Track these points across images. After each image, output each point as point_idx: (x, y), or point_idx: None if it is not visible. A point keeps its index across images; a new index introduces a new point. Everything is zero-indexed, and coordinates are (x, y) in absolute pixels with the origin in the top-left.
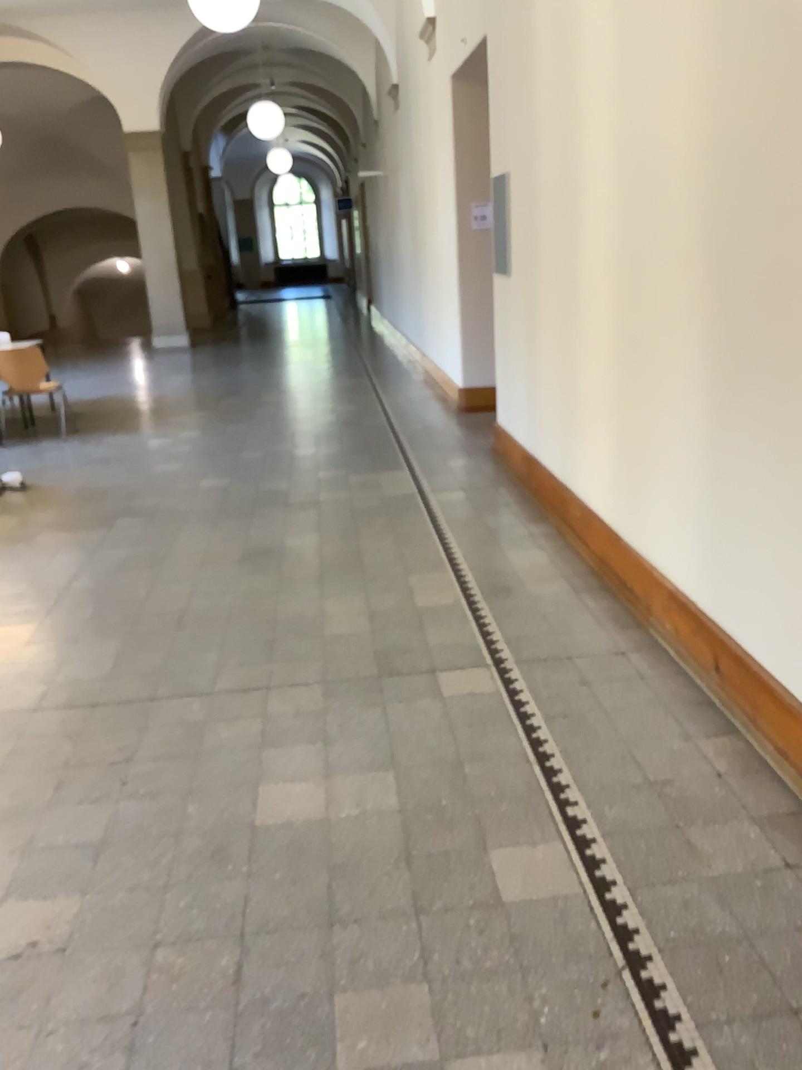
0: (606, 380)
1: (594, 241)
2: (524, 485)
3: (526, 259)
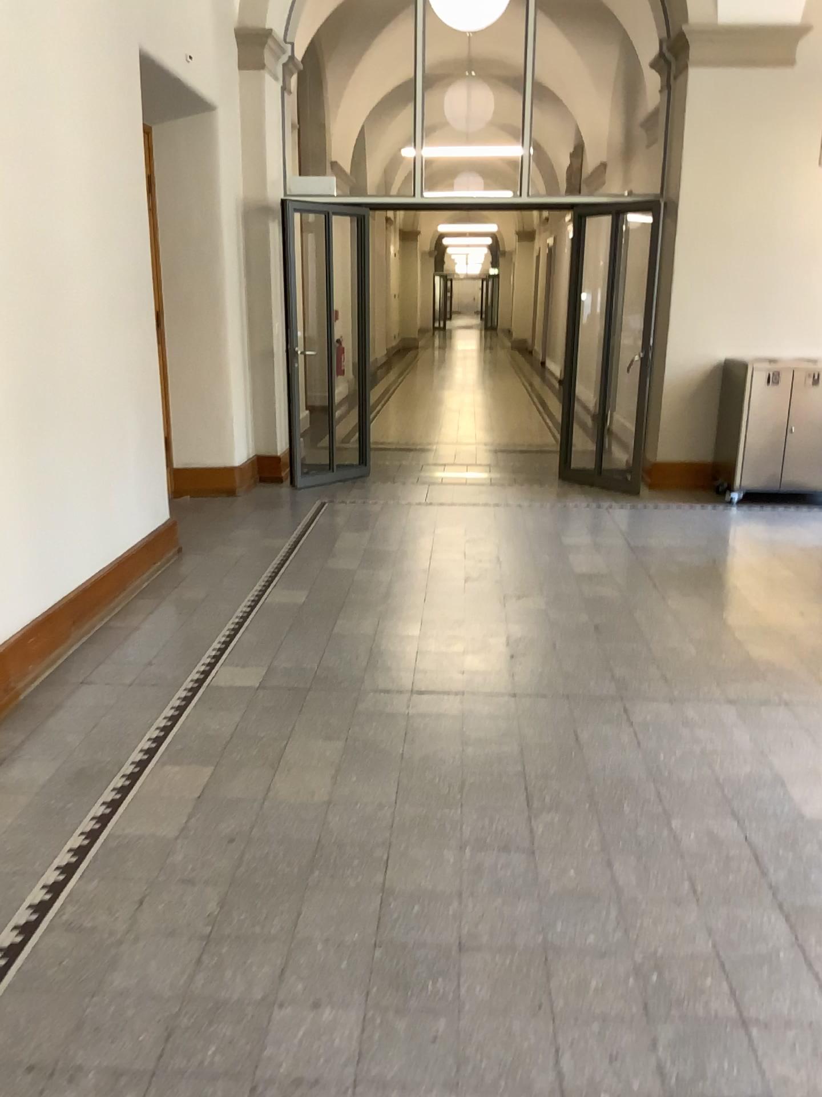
0: None
1: None
2: None
3: None
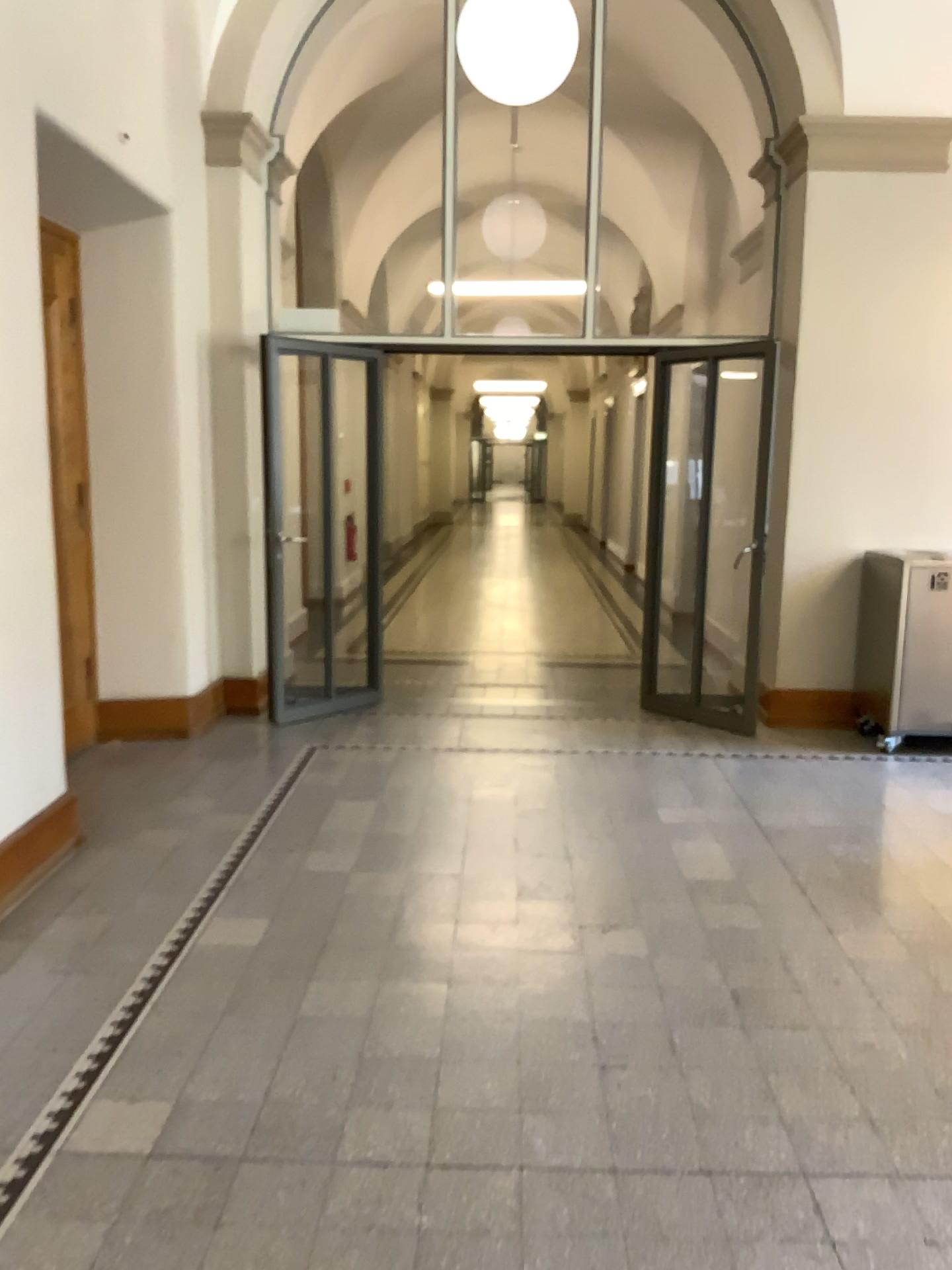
0: None
1: None
2: None
3: None
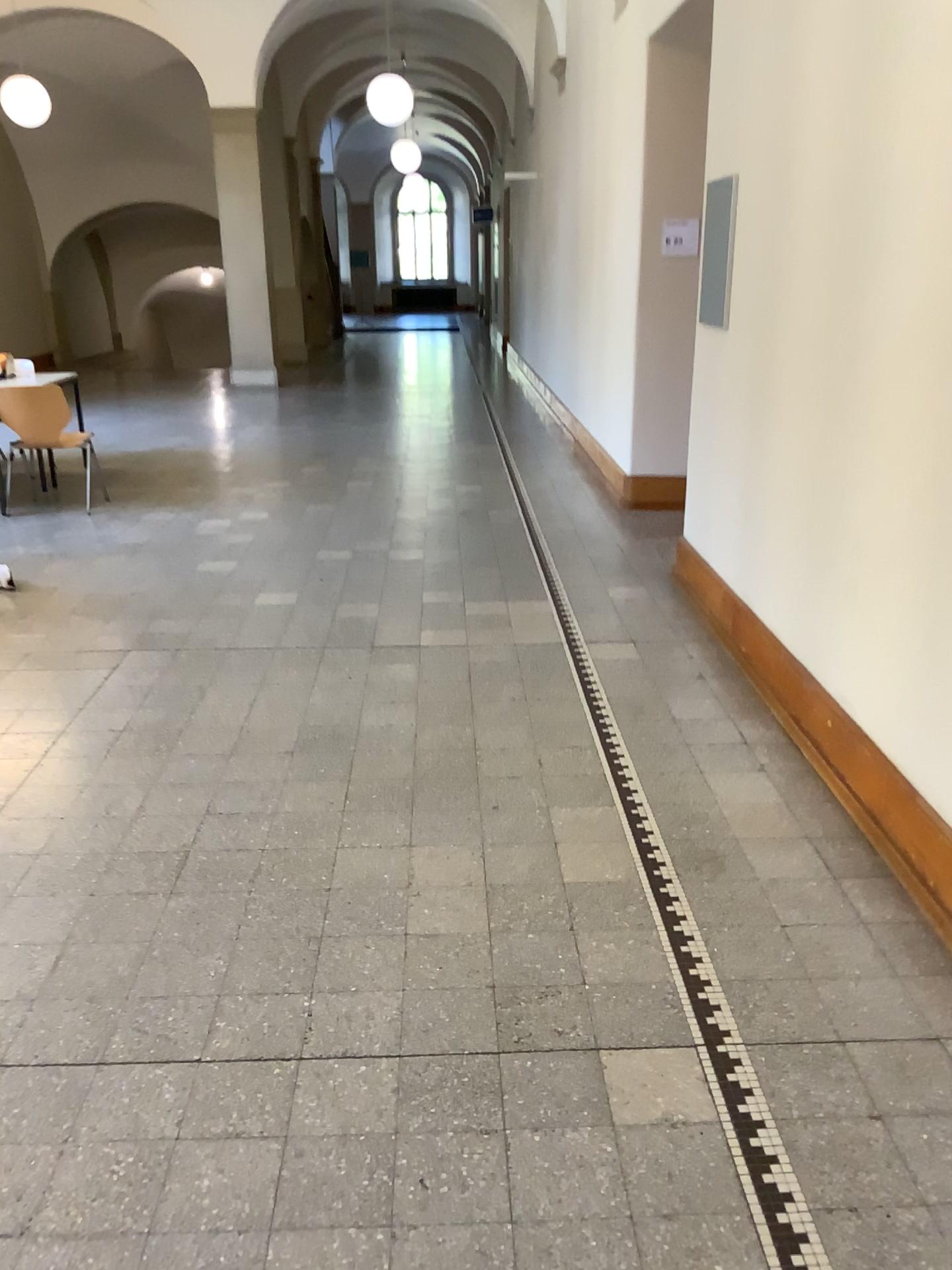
0: (910, 527)
1: (908, 292)
2: (726, 645)
3: (759, 307)
